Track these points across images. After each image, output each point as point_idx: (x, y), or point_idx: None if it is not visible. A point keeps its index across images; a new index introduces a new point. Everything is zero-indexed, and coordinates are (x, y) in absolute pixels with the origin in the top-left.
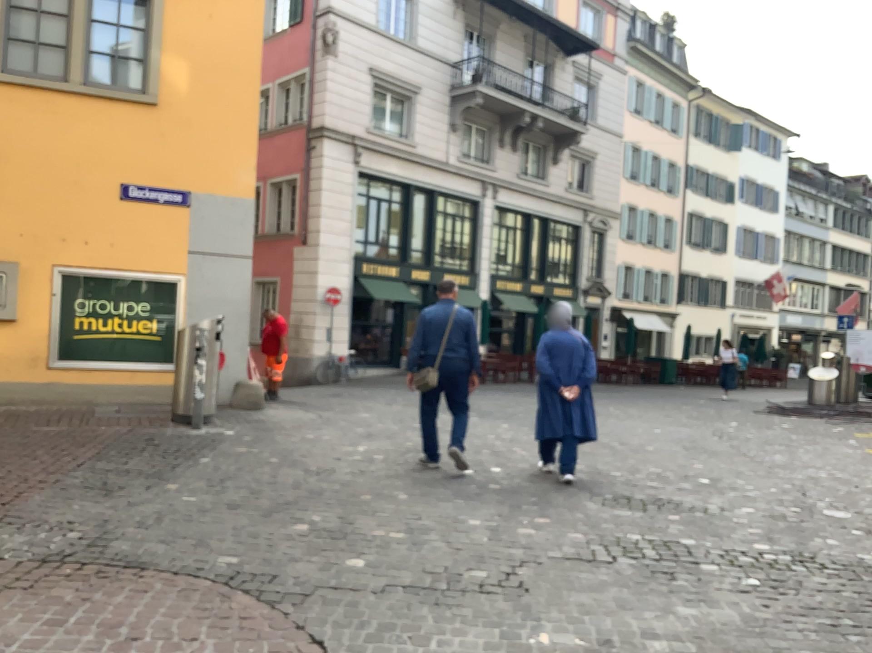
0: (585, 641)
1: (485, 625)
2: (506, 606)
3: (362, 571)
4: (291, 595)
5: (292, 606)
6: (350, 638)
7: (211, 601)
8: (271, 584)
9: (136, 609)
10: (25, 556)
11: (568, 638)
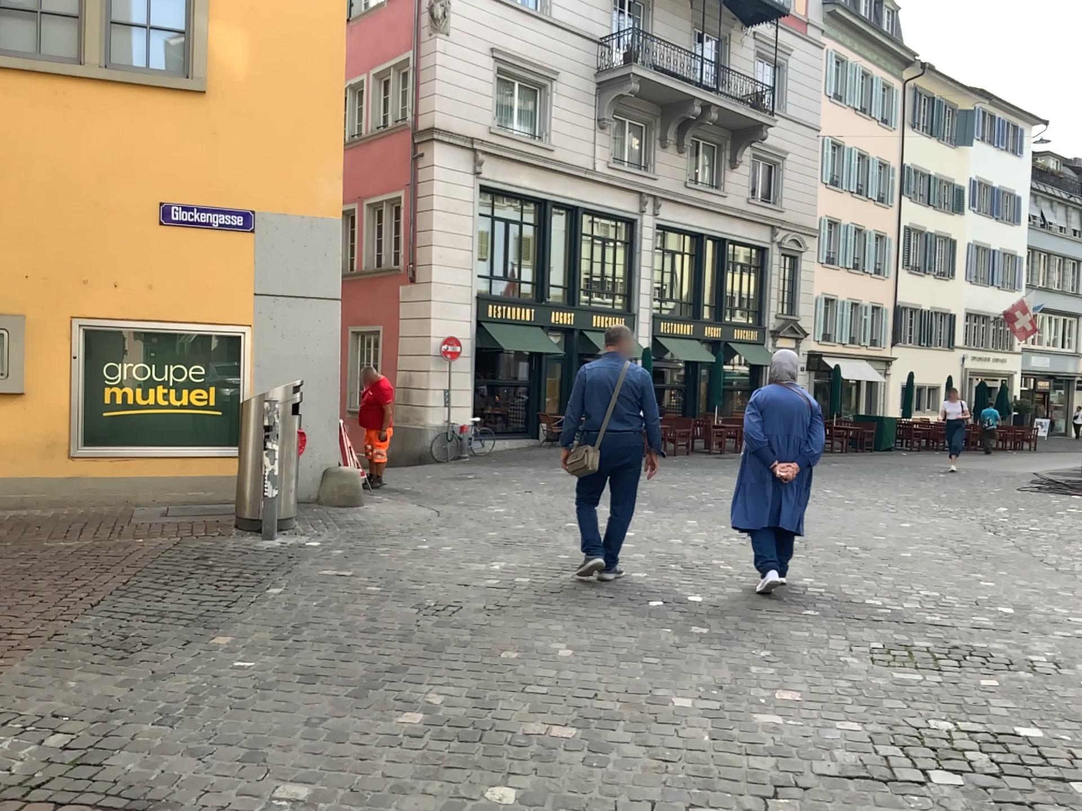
0: None
1: None
2: None
3: None
4: None
5: None
6: None
7: None
8: None
9: None
10: None
11: None
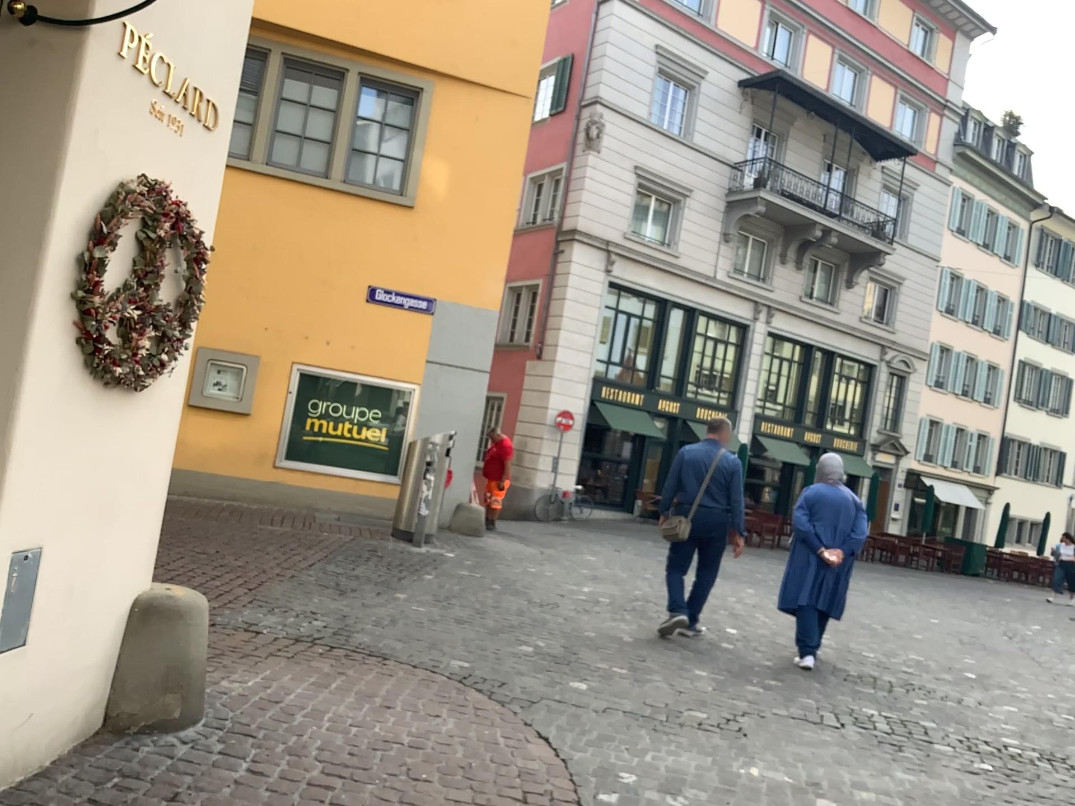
0: (792, 778)
1: (698, 751)
2: (721, 740)
3: (585, 693)
4: (520, 699)
5: (522, 707)
6: (573, 739)
7: (449, 691)
8: (501, 689)
9: (388, 685)
10: (285, 632)
11: (777, 773)
